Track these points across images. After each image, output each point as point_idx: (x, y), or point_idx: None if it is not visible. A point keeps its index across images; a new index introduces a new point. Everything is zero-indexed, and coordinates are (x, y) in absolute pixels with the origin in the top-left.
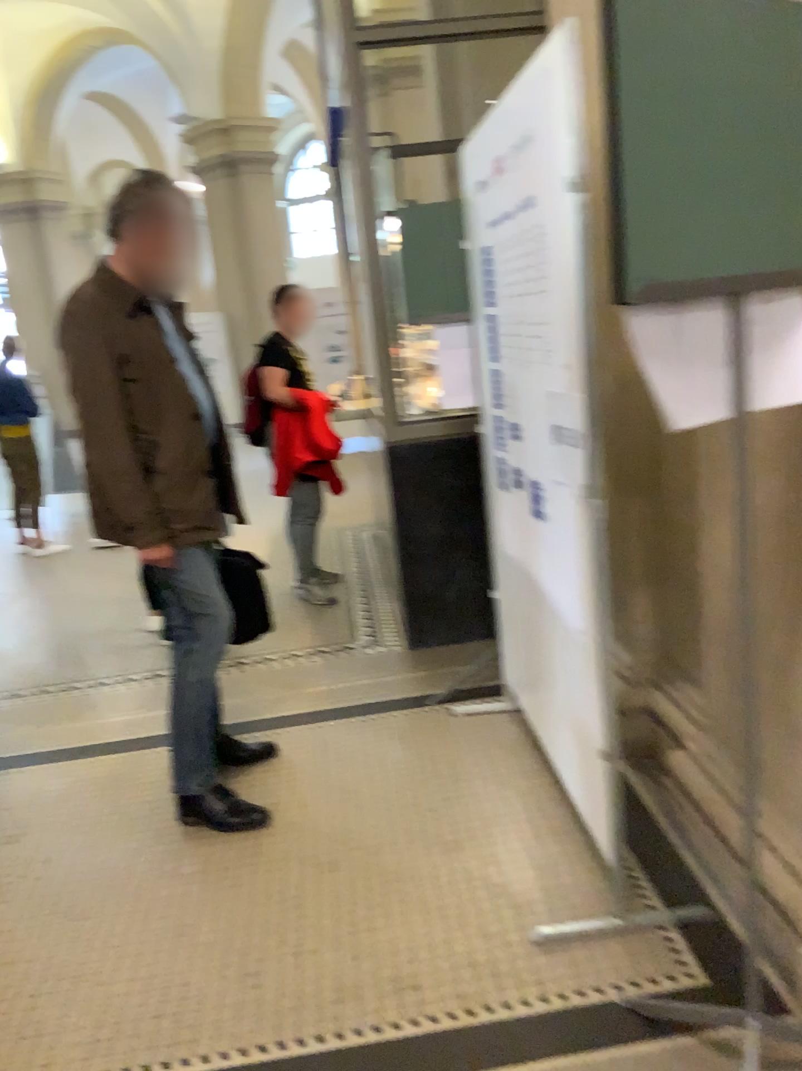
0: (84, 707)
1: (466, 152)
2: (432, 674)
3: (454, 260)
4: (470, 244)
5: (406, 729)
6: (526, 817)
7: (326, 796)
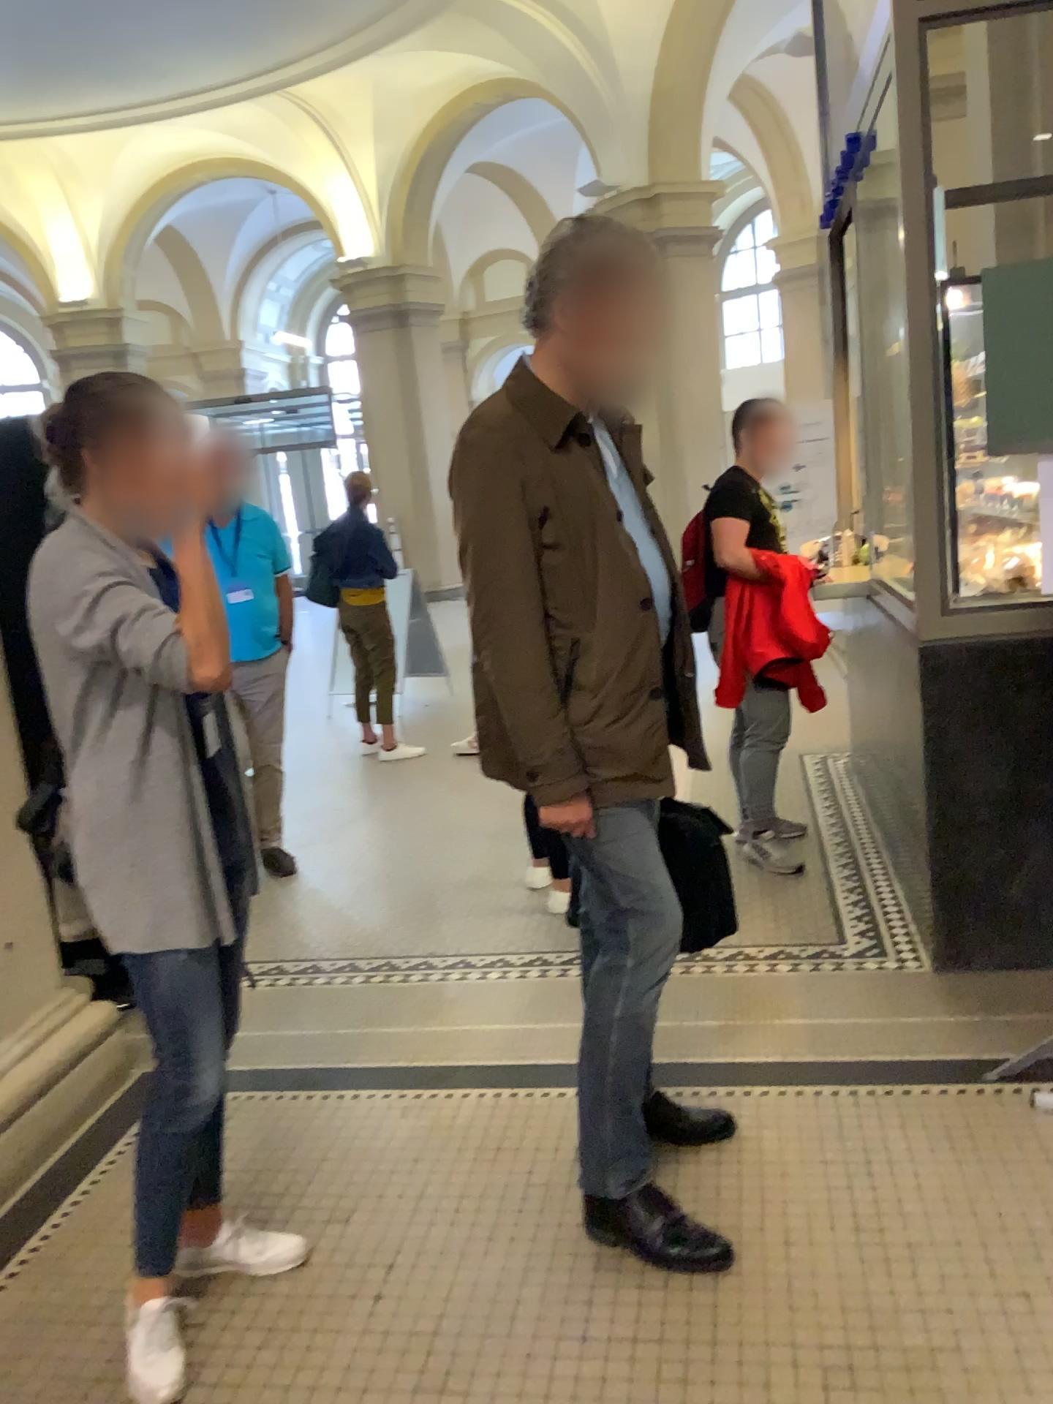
0: (446, 1003)
1: None
2: (983, 1017)
3: None
4: None
5: (952, 1118)
6: None
7: (829, 1233)
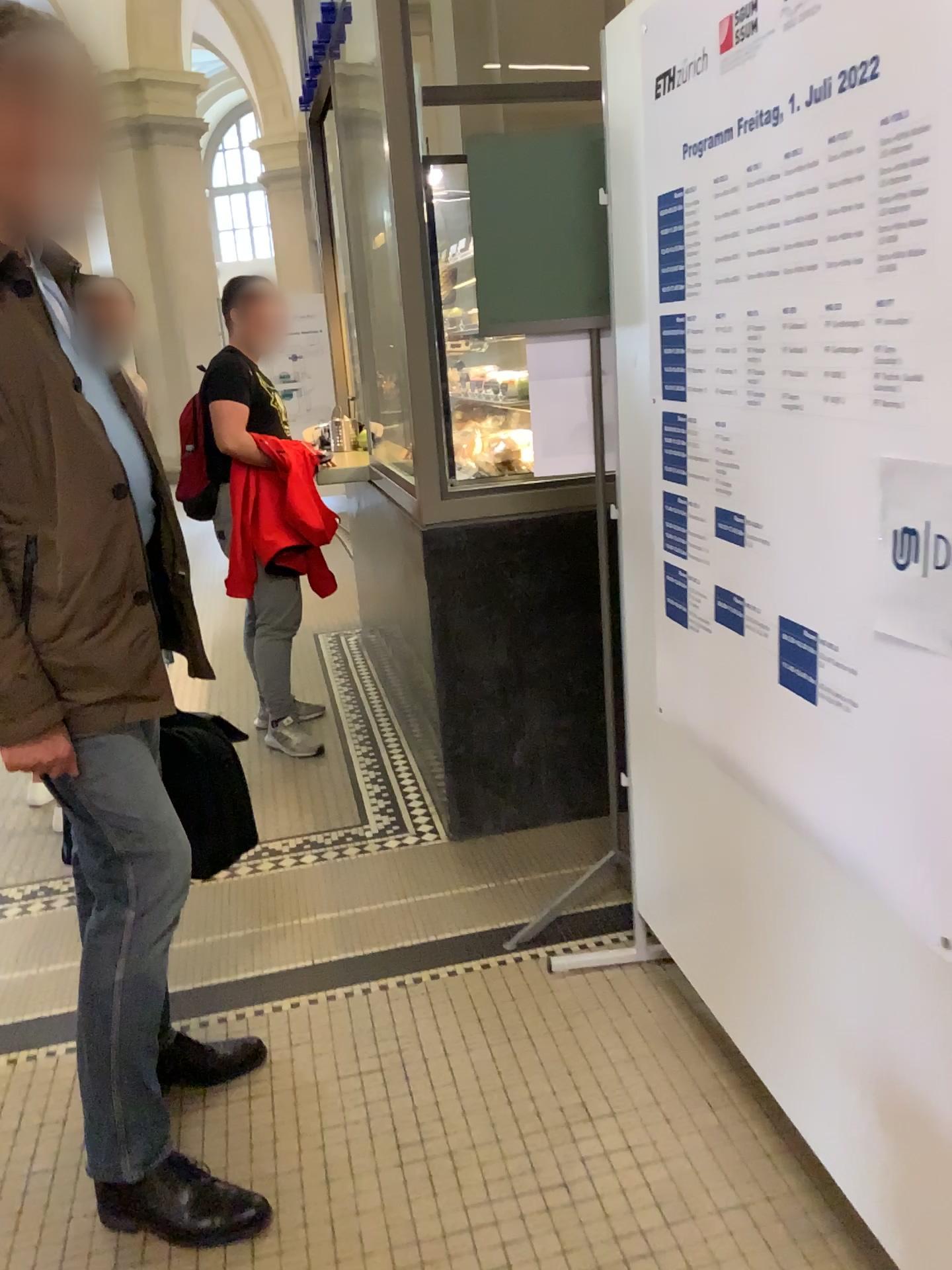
0: None
1: (612, 32)
2: (497, 882)
3: (570, 227)
4: (627, 192)
5: (479, 994)
6: (734, 1194)
7: (370, 1153)
